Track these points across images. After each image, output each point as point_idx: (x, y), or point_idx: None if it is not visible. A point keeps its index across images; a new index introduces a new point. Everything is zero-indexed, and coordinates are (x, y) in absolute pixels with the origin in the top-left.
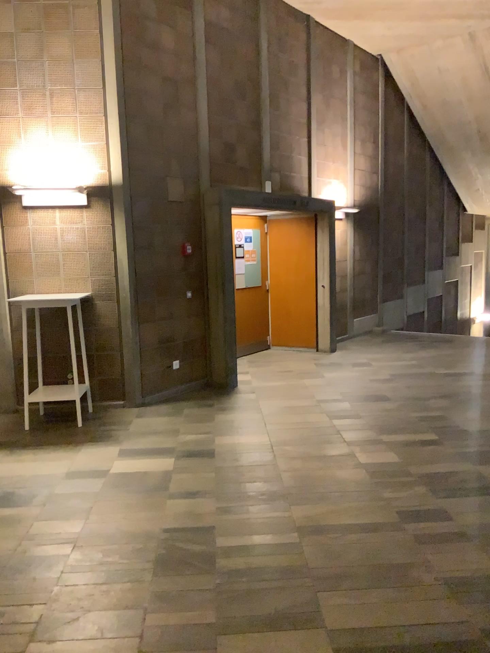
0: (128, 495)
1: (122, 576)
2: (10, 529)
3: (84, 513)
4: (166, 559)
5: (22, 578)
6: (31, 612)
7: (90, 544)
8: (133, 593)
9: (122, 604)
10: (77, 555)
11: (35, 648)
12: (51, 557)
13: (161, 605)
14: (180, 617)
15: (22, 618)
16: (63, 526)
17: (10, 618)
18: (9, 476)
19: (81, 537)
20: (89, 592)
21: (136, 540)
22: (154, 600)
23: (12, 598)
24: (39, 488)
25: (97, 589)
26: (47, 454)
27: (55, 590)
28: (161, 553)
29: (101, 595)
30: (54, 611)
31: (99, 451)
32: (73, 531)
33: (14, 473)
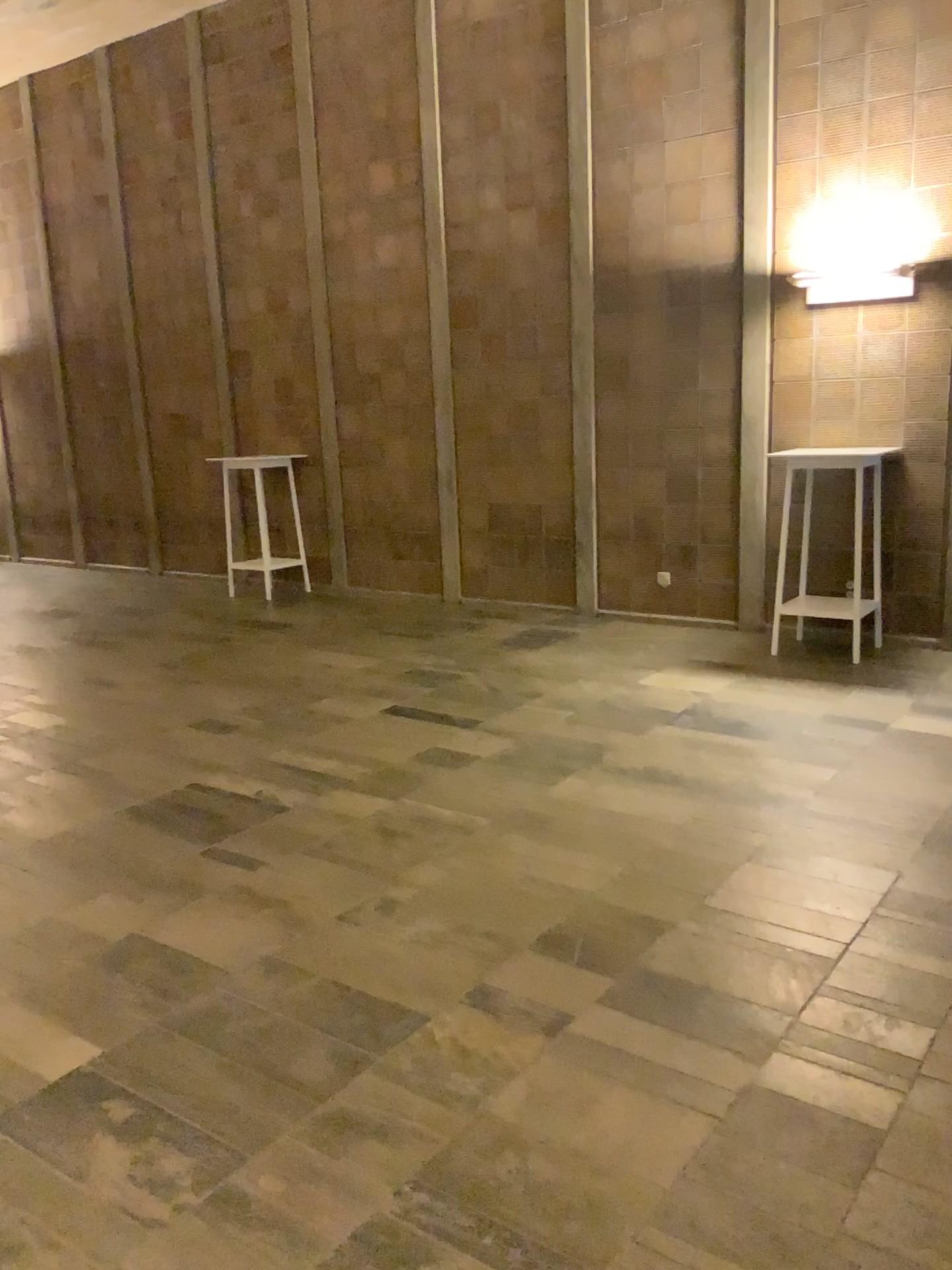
0: (911, 755)
1: (876, 833)
2: (737, 755)
3: (839, 760)
4: (945, 832)
5: (746, 803)
6: (752, 833)
7: (840, 793)
8: (885, 852)
9: (867, 857)
10: (820, 799)
11: (752, 864)
12: (785, 793)
13: (922, 872)
14: (945, 890)
15: (741, 837)
16: (807, 767)
17: (727, 833)
18: (744, 703)
19: (828, 783)
20: (827, 836)
21: (907, 804)
22: (913, 866)
23: (731, 817)
24: (781, 722)
25: (838, 836)
26: (799, 686)
27: (784, 824)
28: (940, 826)
29: (841, 842)
30: (779, 841)
31: (879, 696)
32: (819, 776)
33: (751, 701)
